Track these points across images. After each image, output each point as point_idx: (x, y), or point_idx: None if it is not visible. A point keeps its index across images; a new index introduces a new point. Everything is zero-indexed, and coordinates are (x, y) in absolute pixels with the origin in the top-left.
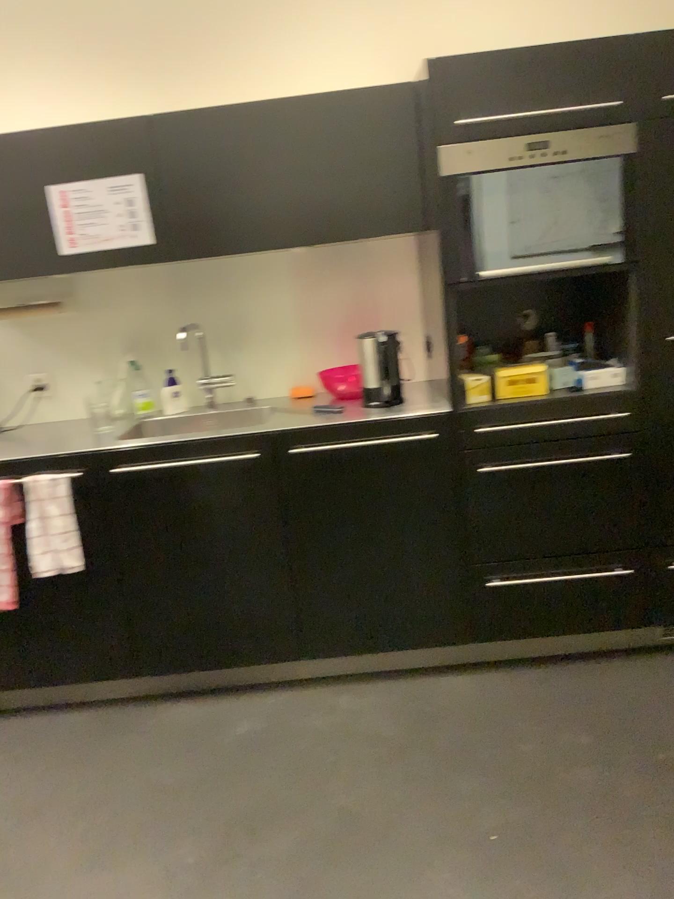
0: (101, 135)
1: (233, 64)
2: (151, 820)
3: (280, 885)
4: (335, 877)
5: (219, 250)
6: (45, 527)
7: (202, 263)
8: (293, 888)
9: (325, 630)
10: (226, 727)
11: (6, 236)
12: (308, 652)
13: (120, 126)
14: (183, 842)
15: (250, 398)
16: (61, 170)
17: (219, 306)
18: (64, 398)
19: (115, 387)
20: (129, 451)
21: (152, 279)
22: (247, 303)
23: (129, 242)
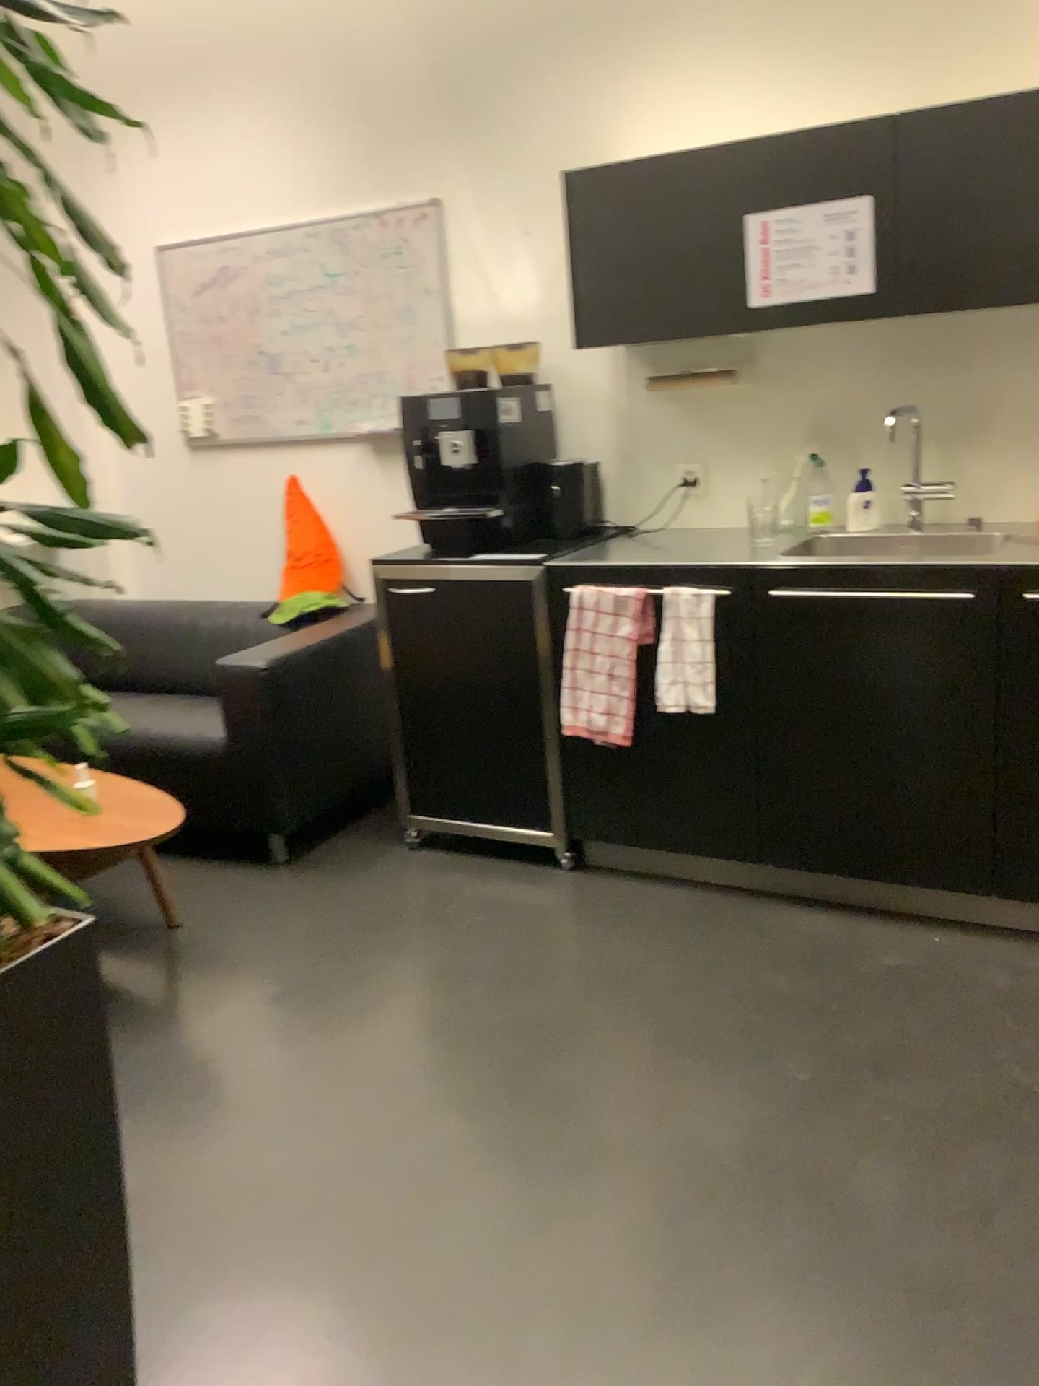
0: (820, 145)
1: (1028, 22)
2: (758, 1024)
3: (912, 1133)
4: (988, 1148)
5: (960, 303)
6: (678, 653)
7: (932, 322)
8: (929, 1142)
9: (1032, 860)
10: (868, 952)
11: (681, 282)
12: (1001, 884)
13: (847, 131)
14: (794, 1056)
15: (972, 522)
16: (762, 196)
17: (948, 385)
18: (716, 498)
19: (784, 489)
20: (795, 571)
21: (857, 342)
22: (991, 381)
23: (836, 292)
